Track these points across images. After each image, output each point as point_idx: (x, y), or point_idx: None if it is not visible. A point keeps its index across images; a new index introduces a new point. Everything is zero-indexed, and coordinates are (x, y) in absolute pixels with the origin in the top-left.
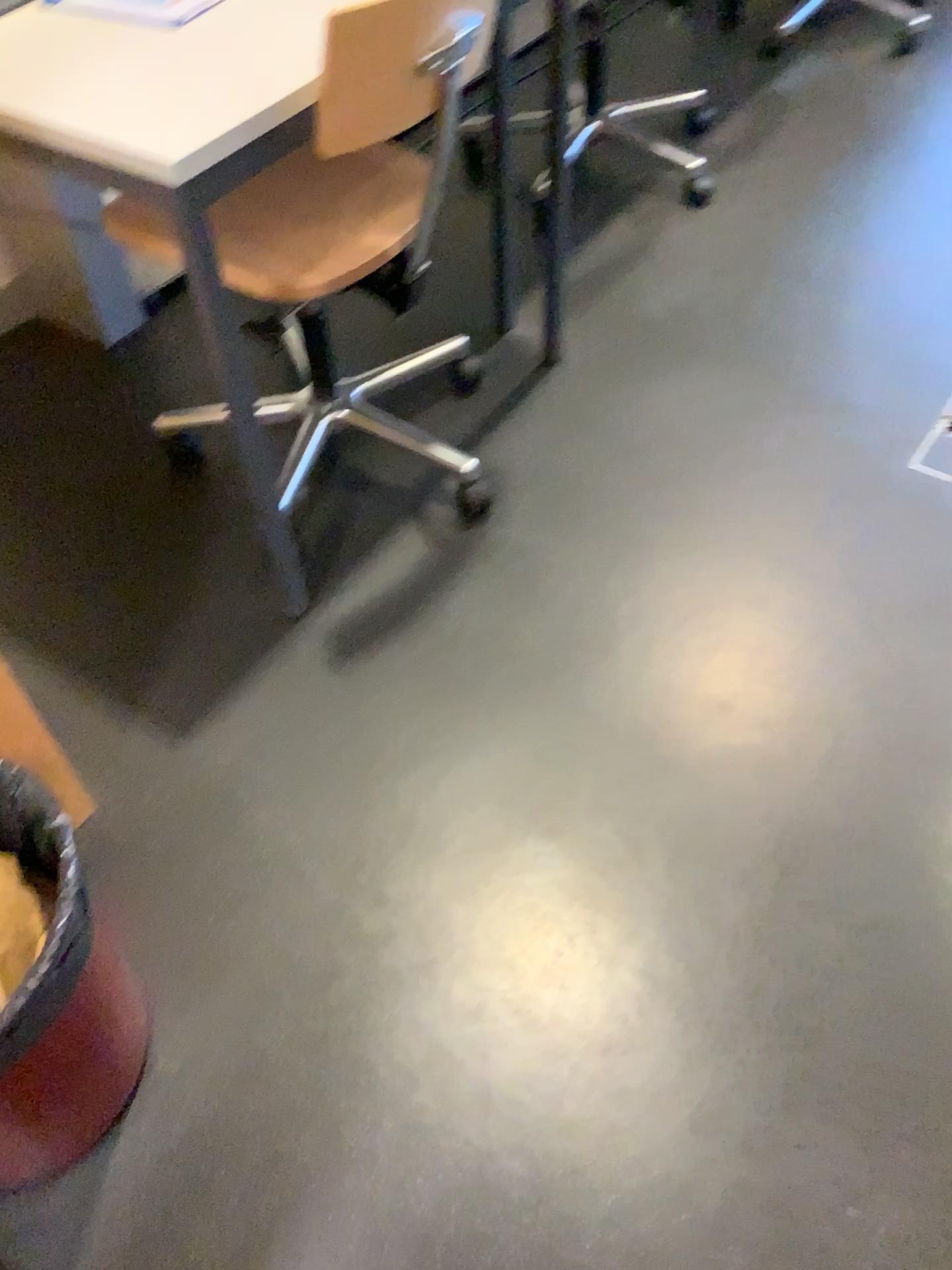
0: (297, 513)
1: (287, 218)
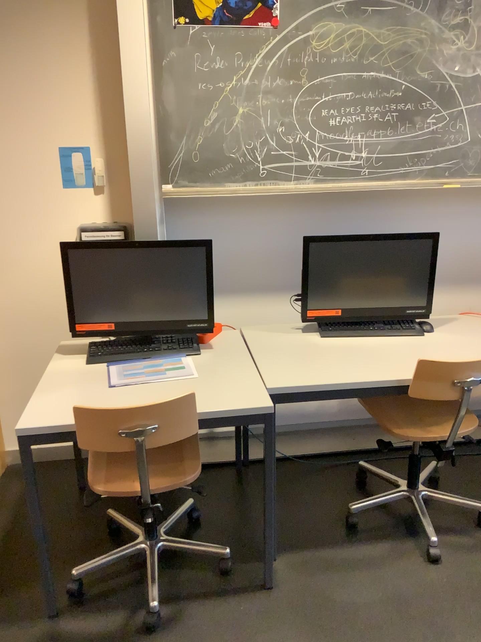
0: (106, 576)
1: (132, 457)
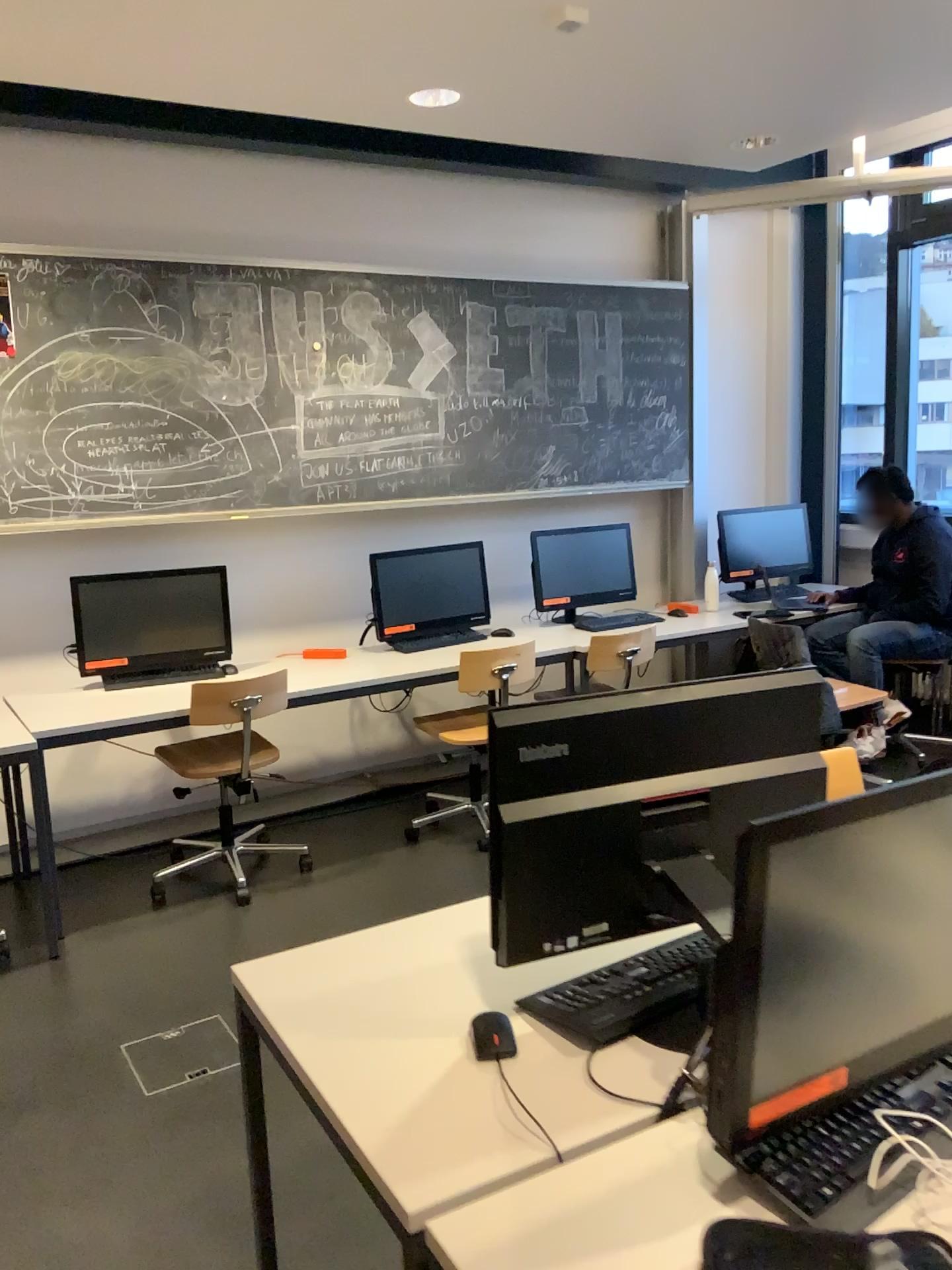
0: None
1: None
